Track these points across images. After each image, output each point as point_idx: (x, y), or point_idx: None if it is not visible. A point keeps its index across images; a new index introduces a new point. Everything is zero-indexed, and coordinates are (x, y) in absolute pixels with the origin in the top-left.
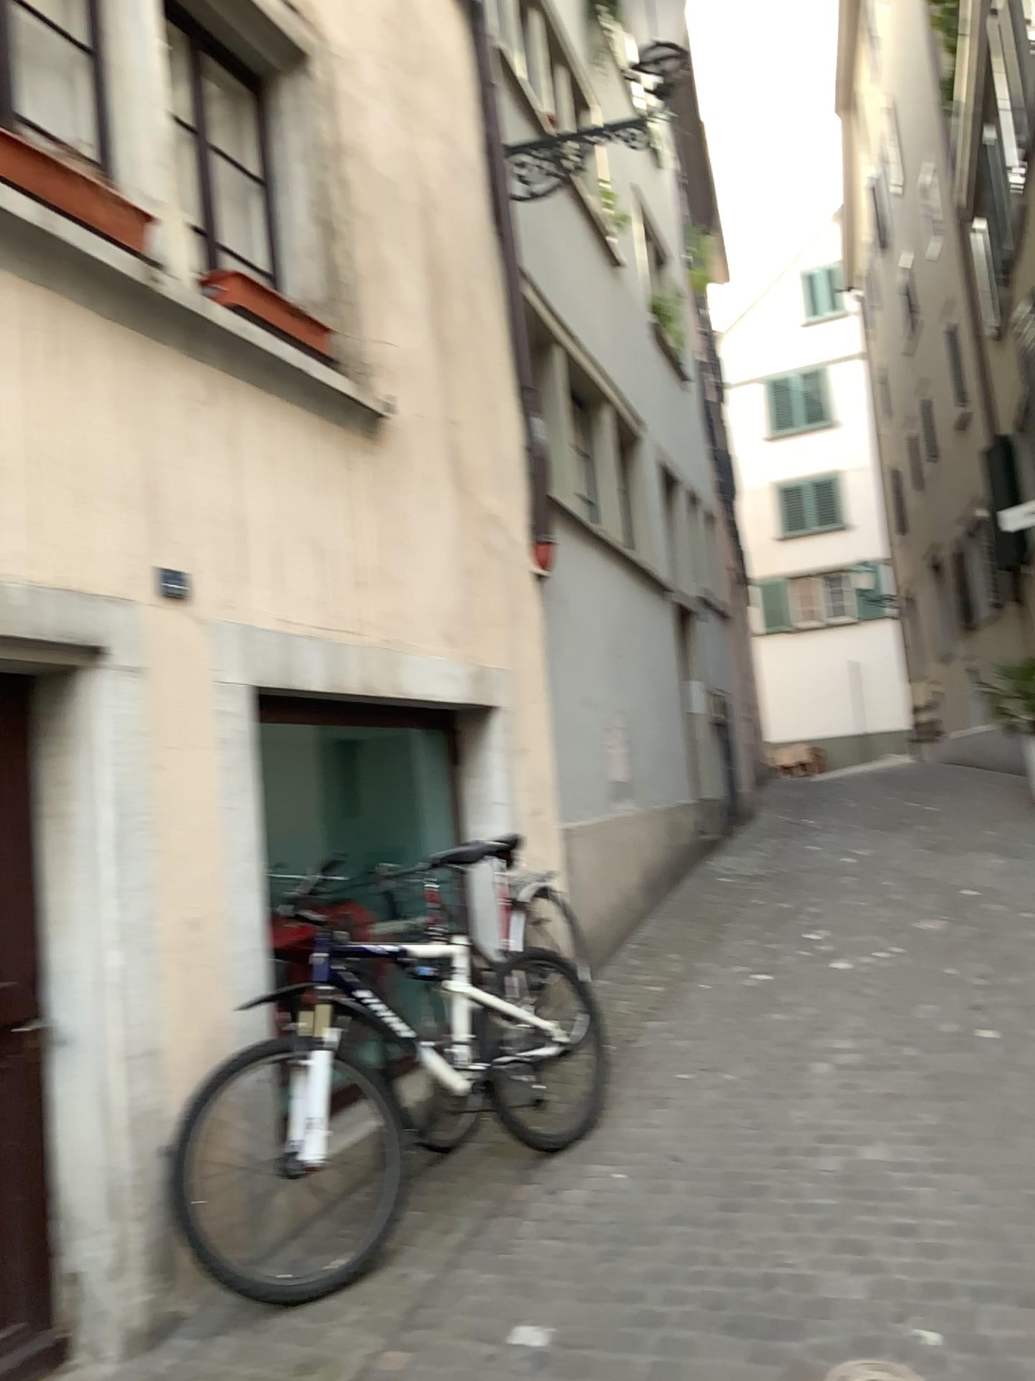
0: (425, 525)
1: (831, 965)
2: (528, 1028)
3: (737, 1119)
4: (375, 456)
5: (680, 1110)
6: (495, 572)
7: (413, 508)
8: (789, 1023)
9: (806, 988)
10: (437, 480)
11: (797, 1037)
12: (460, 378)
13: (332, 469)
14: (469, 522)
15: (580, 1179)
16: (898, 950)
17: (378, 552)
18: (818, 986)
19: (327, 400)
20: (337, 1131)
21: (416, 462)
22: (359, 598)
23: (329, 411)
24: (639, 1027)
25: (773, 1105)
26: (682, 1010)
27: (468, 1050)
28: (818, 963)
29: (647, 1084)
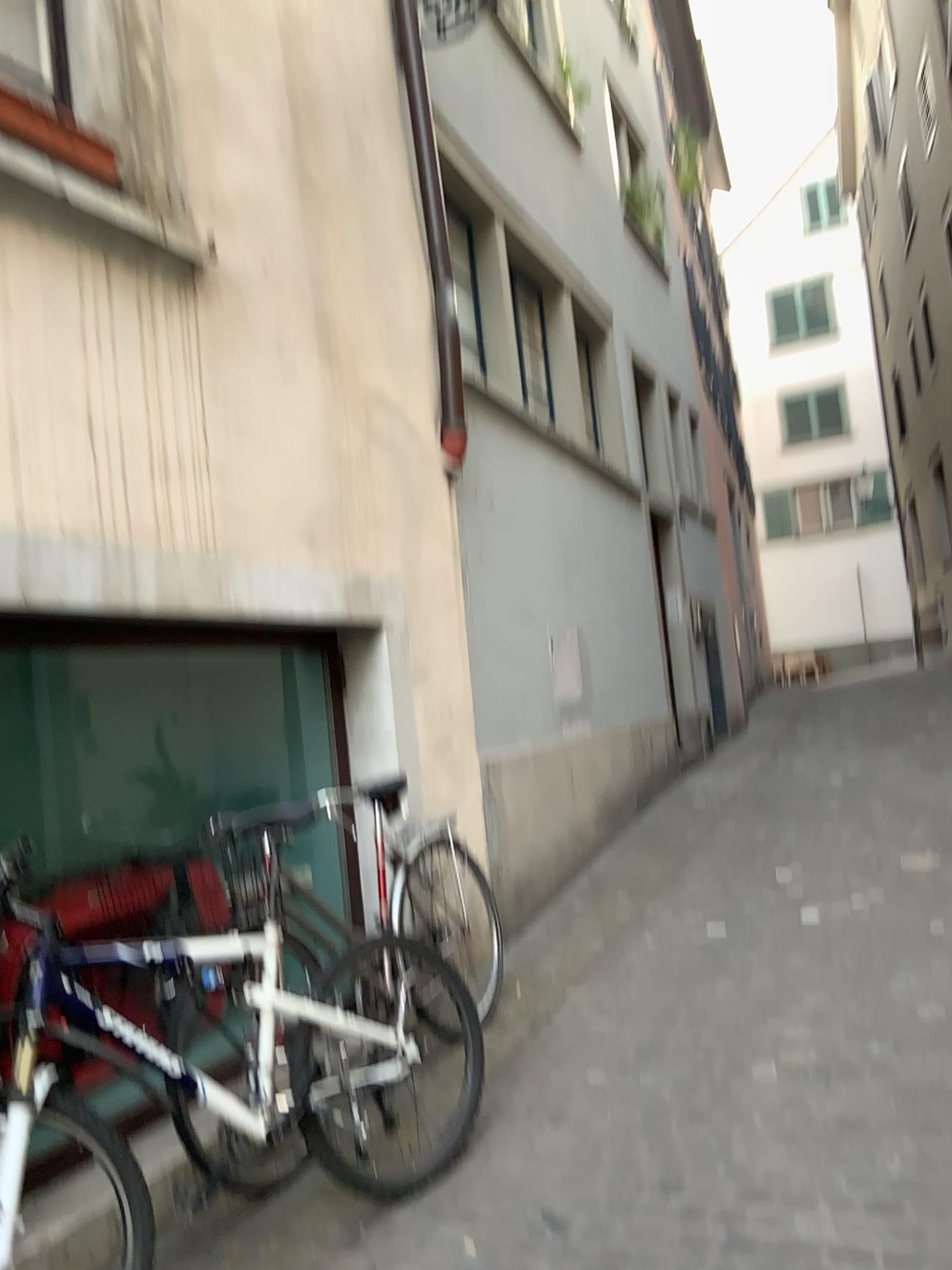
0: (272, 403)
1: (795, 916)
2: (357, 1044)
3: (641, 1157)
4: (193, 313)
5: (572, 1137)
6: (379, 462)
7: (253, 381)
8: (733, 1001)
9: (760, 950)
10: (292, 348)
11: (739, 1024)
12: (331, 229)
13: (119, 324)
14: (342, 402)
15: (413, 1255)
16: (874, 899)
17: (198, 433)
18: (776, 947)
19: (109, 235)
20: (104, 1181)
21: (260, 325)
22: (164, 489)
23: (116, 251)
24: (556, 999)
25: (691, 1134)
26: (610, 976)
27: (275, 1075)
28: (779, 914)
29: (543, 1089)
